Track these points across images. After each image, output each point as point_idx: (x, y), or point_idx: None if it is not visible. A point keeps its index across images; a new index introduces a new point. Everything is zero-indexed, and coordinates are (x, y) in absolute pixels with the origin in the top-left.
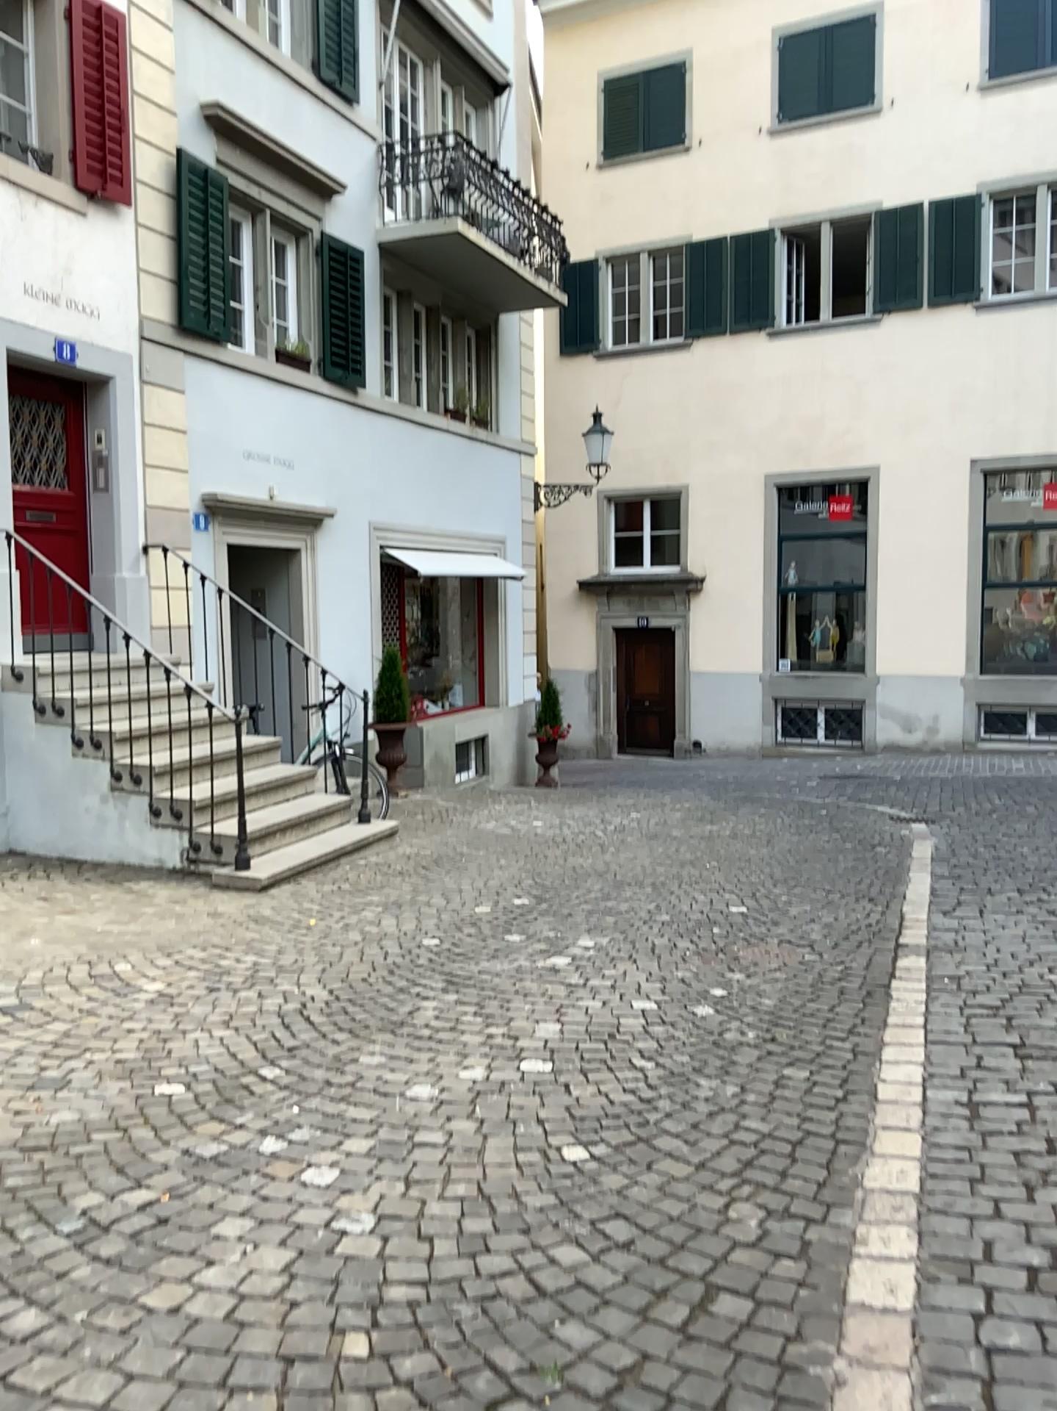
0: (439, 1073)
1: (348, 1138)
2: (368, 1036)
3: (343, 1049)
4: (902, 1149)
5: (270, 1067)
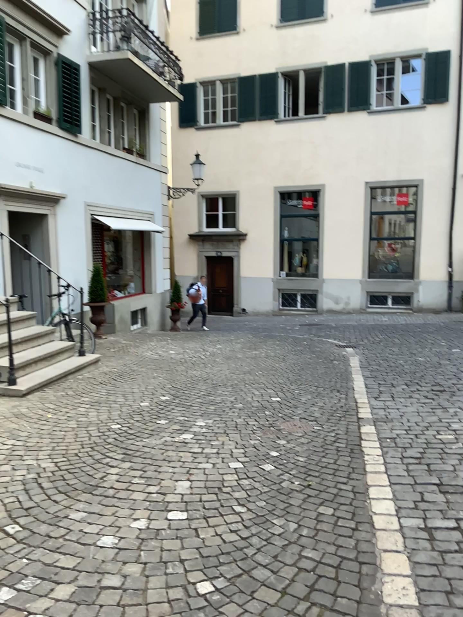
0: (117, 524)
1: (55, 587)
2: (74, 498)
3: (59, 509)
4: (400, 569)
5: (10, 526)
